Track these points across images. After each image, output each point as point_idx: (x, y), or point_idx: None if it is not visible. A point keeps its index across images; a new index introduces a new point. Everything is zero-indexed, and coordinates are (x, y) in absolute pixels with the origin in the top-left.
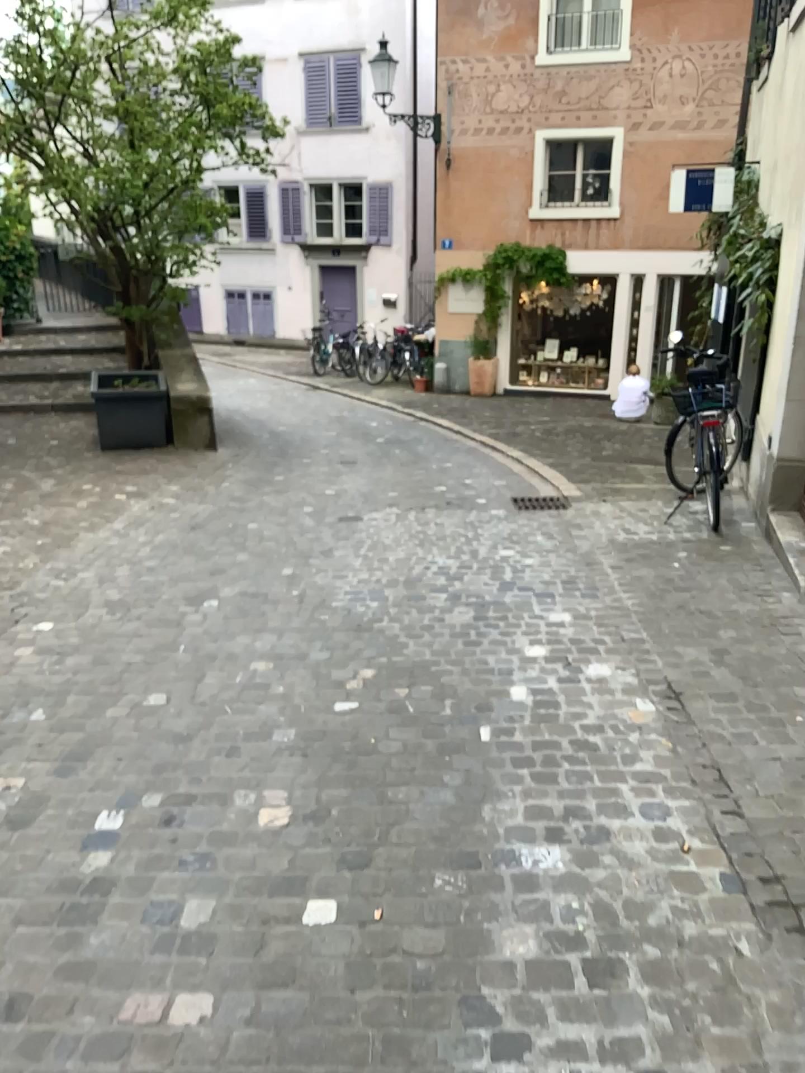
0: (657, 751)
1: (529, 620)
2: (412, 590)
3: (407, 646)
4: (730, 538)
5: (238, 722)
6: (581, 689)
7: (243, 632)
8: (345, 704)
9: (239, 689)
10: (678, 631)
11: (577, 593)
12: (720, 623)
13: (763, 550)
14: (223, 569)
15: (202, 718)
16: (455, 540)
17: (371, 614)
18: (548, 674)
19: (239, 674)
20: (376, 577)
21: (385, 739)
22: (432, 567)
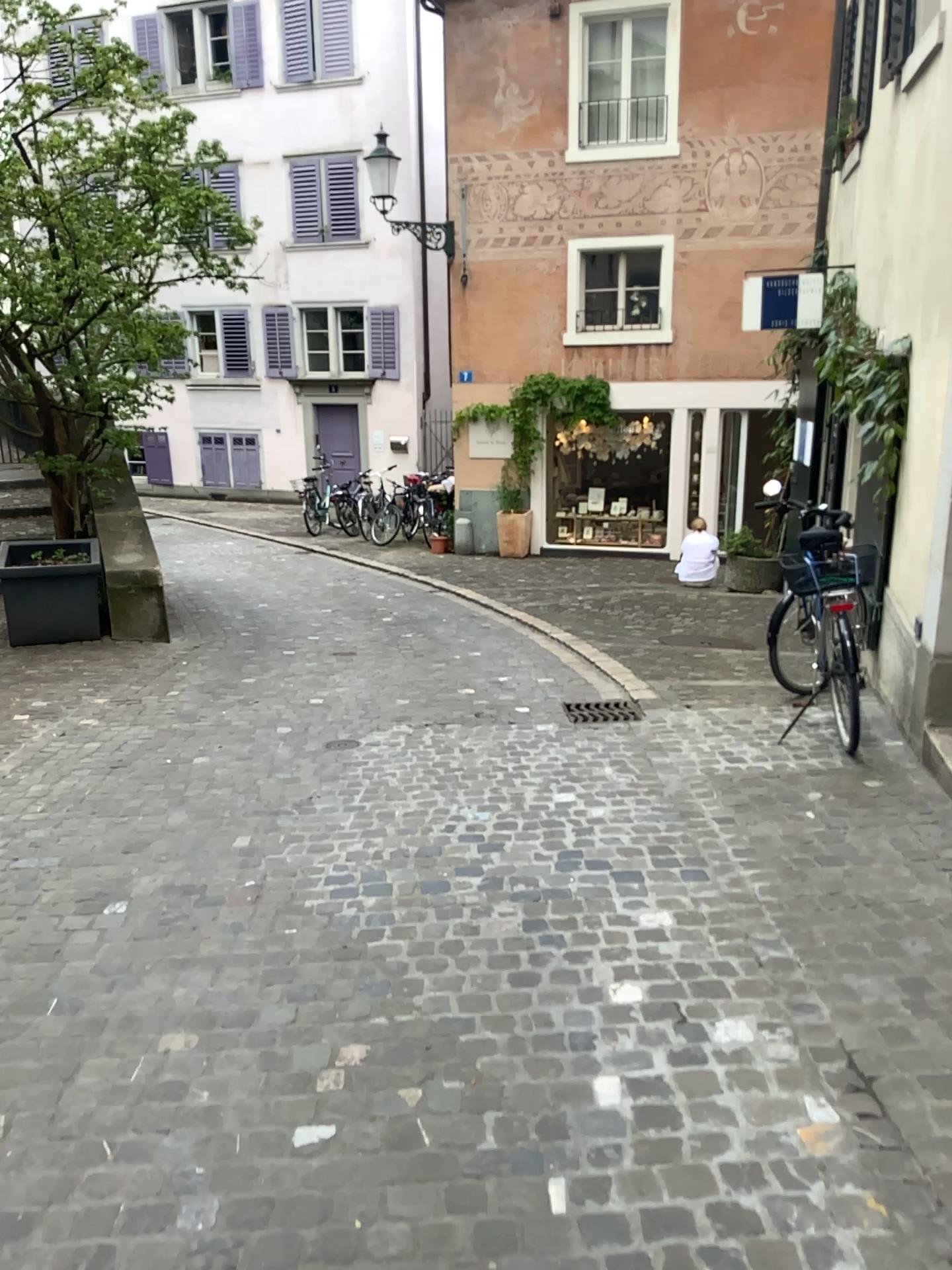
0: (867, 1233)
1: (609, 929)
2: (428, 873)
3: (421, 990)
4: (877, 770)
5: (122, 1183)
6: (710, 1076)
7: (160, 968)
8: (313, 1129)
9: (136, 1097)
10: (841, 944)
11: (675, 874)
12: (902, 927)
13: (929, 789)
14: (144, 845)
15: (59, 1175)
16: (489, 780)
17: (365, 925)
18: (650, 1043)
19: (140, 1065)
20: (375, 852)
21: (381, 1217)
22: (457, 830)
